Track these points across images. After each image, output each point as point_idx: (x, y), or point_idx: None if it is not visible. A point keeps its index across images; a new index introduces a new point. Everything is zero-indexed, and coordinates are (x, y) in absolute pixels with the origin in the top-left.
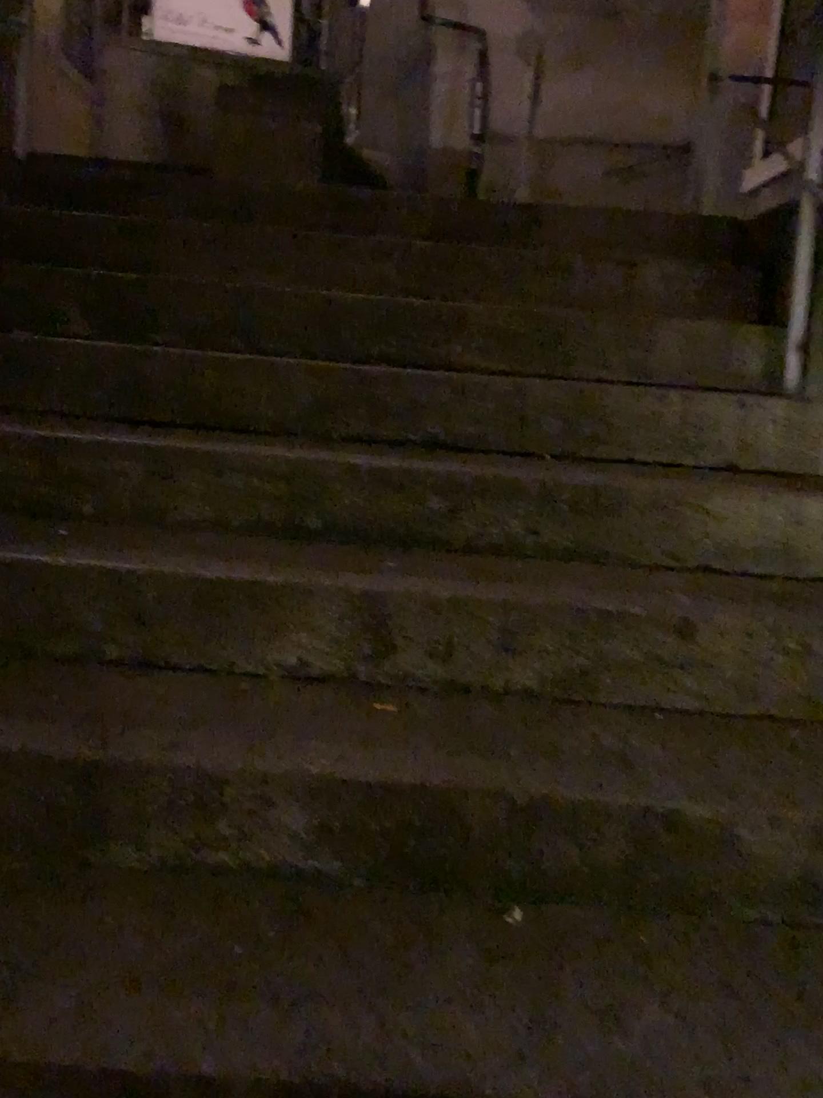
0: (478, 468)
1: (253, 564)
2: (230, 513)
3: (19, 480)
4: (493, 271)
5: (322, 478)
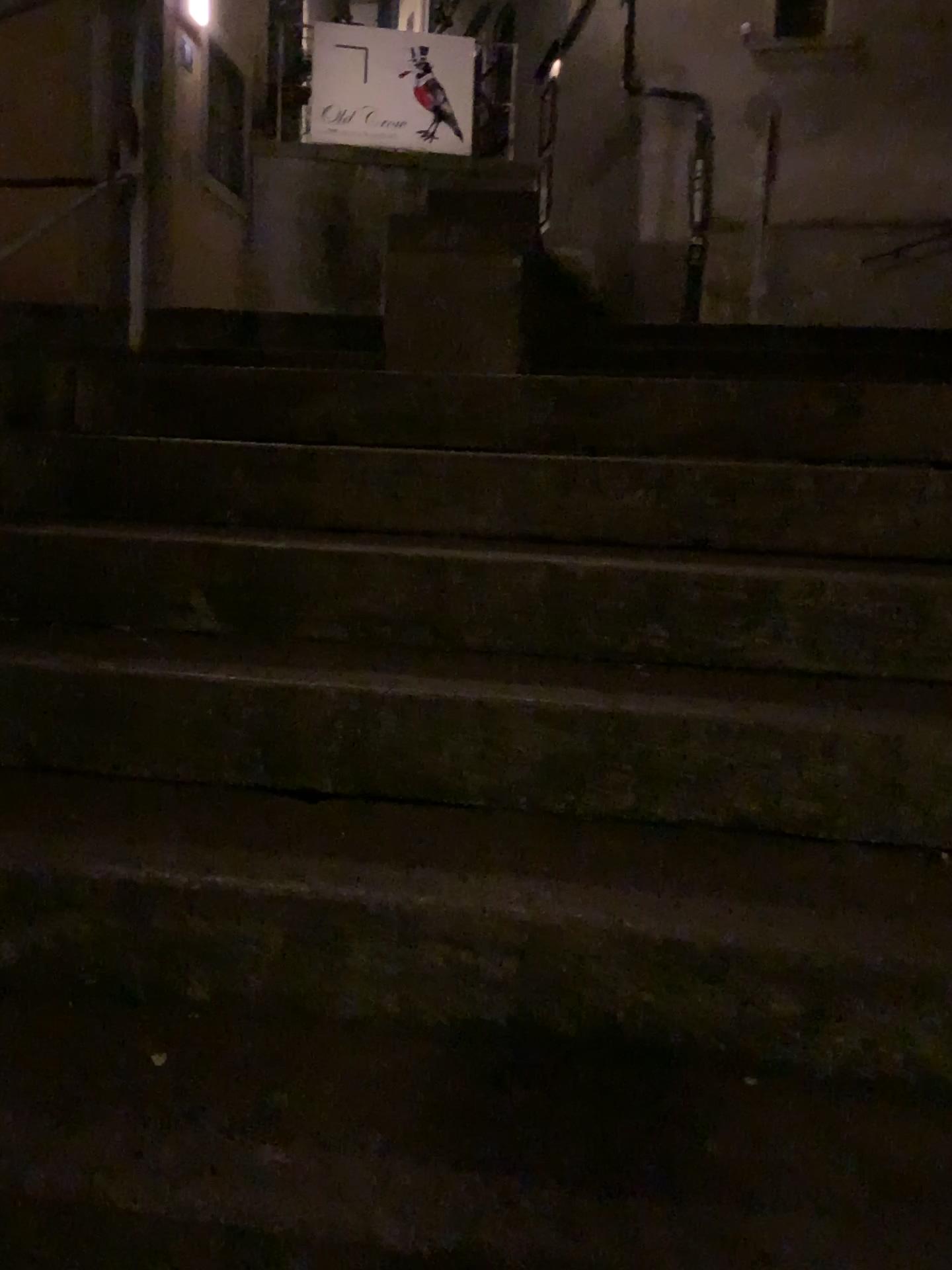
0: (837, 918)
1: (467, 1172)
2: (422, 1004)
3: (91, 938)
4: (797, 497)
5: (575, 950)
